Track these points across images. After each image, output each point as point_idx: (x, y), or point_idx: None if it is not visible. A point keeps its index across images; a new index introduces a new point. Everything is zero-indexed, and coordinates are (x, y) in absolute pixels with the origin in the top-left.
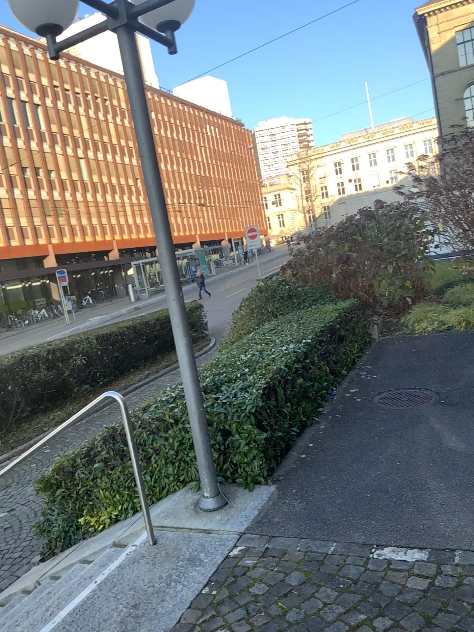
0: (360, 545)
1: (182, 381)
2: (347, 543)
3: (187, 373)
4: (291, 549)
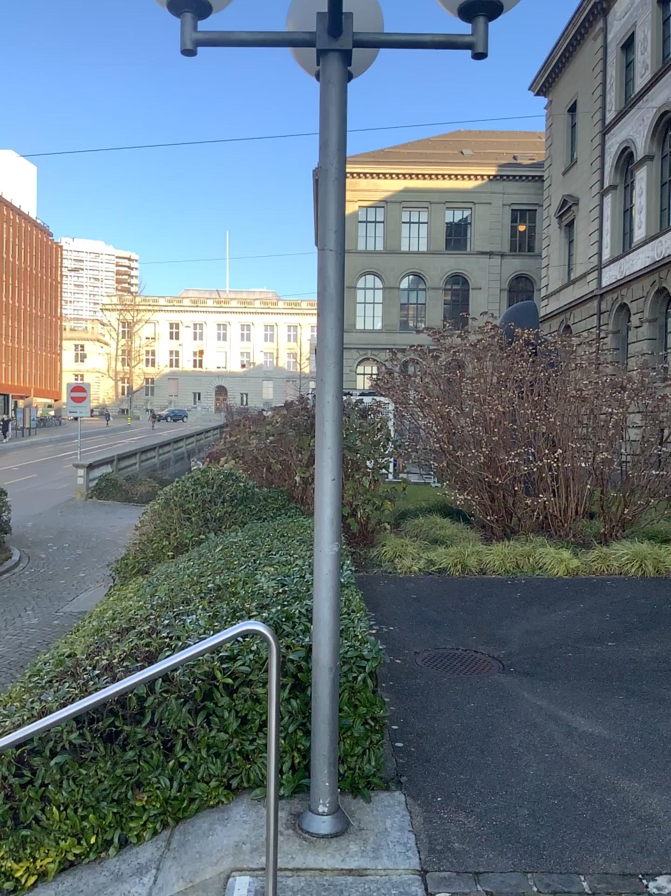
0: (627, 877)
1: (320, 613)
2: (604, 874)
3: (329, 600)
4: (534, 892)
